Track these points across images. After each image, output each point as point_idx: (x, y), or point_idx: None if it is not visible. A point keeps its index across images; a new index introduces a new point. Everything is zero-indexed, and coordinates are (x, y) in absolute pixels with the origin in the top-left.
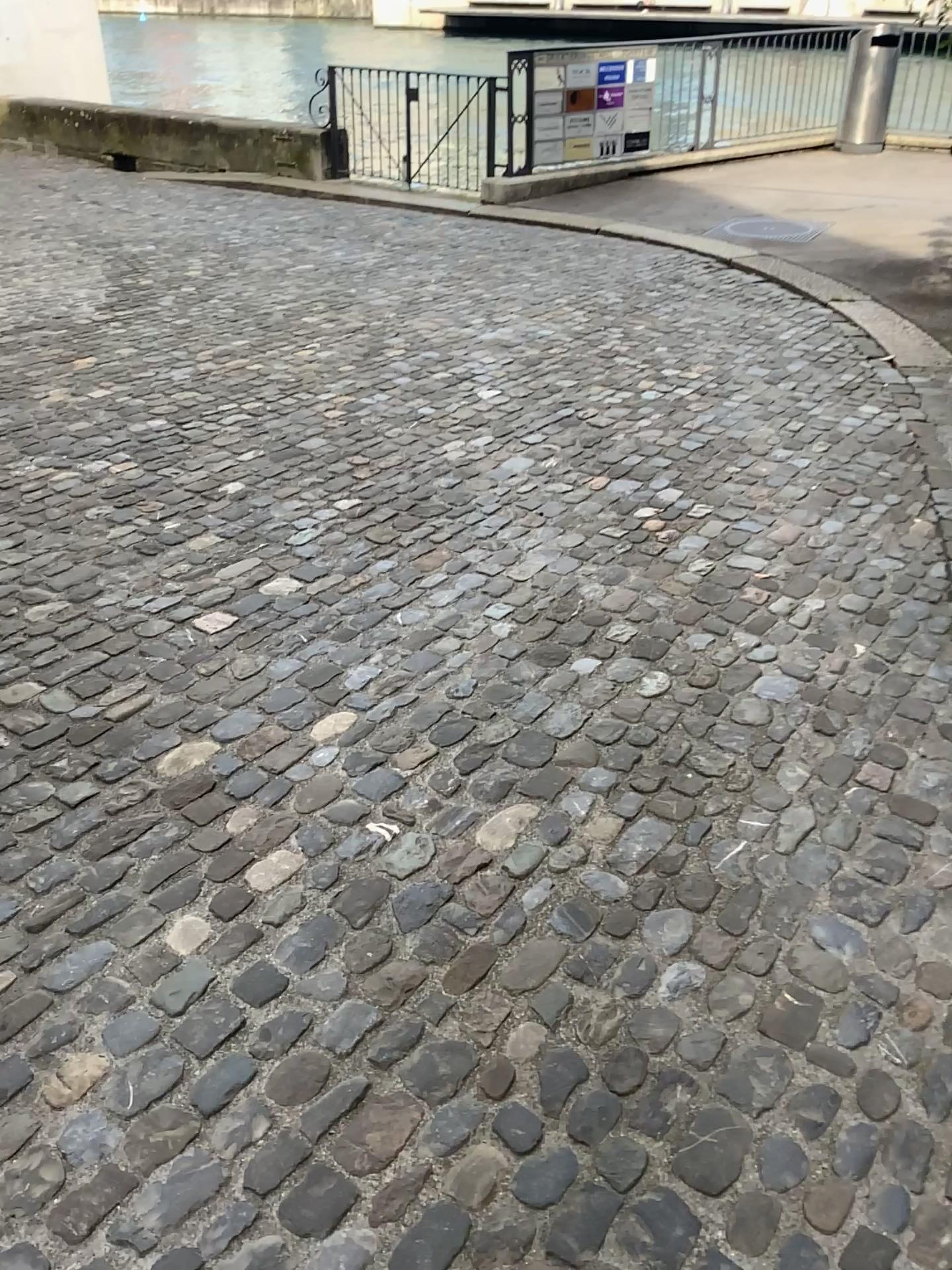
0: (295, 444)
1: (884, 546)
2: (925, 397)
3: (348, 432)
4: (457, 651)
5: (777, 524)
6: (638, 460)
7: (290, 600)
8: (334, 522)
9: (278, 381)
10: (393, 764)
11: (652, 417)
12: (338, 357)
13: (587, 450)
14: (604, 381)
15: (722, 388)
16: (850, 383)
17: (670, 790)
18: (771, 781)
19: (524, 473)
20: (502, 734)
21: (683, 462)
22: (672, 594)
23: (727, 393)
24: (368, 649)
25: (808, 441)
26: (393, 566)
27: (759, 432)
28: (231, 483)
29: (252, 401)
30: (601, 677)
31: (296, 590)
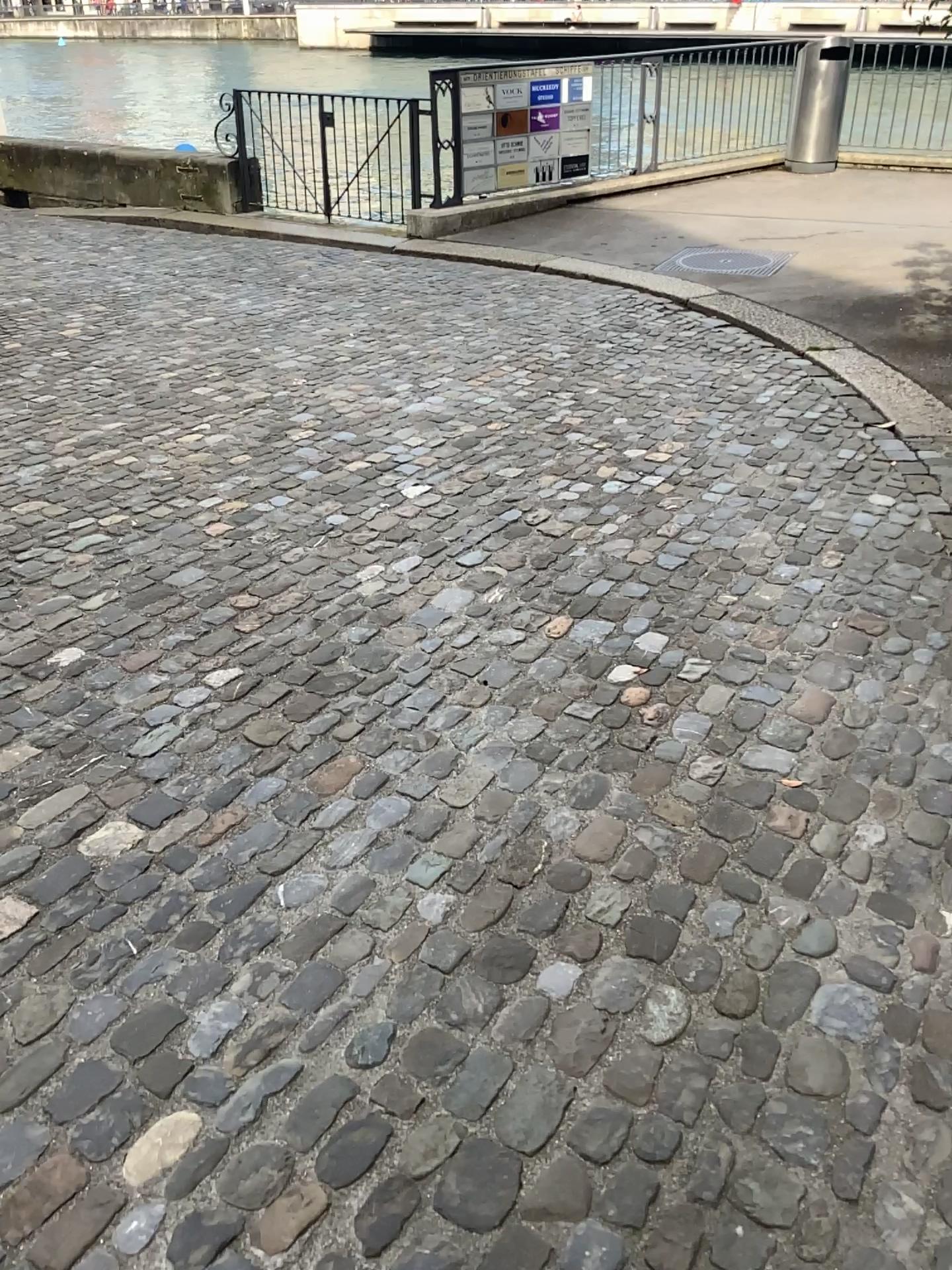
0: (165, 576)
1: (941, 717)
2: (941, 476)
3: (235, 556)
4: (365, 954)
5: (795, 683)
6: (605, 585)
7: (126, 862)
8: (204, 708)
9: (155, 479)
10: (254, 1232)
11: (618, 518)
12: (232, 442)
13: (540, 572)
14: (556, 467)
15: (699, 472)
16: (849, 460)
17: (709, 1266)
18: (868, 1229)
19: (461, 613)
20: (433, 1142)
21: (663, 586)
22: (671, 820)
23: (705, 479)
24: (232, 959)
25: (814, 548)
26: (280, 787)
27: (751, 536)
28: (71, 646)
29: (117, 512)
30: (582, 998)
31: (137, 841)
